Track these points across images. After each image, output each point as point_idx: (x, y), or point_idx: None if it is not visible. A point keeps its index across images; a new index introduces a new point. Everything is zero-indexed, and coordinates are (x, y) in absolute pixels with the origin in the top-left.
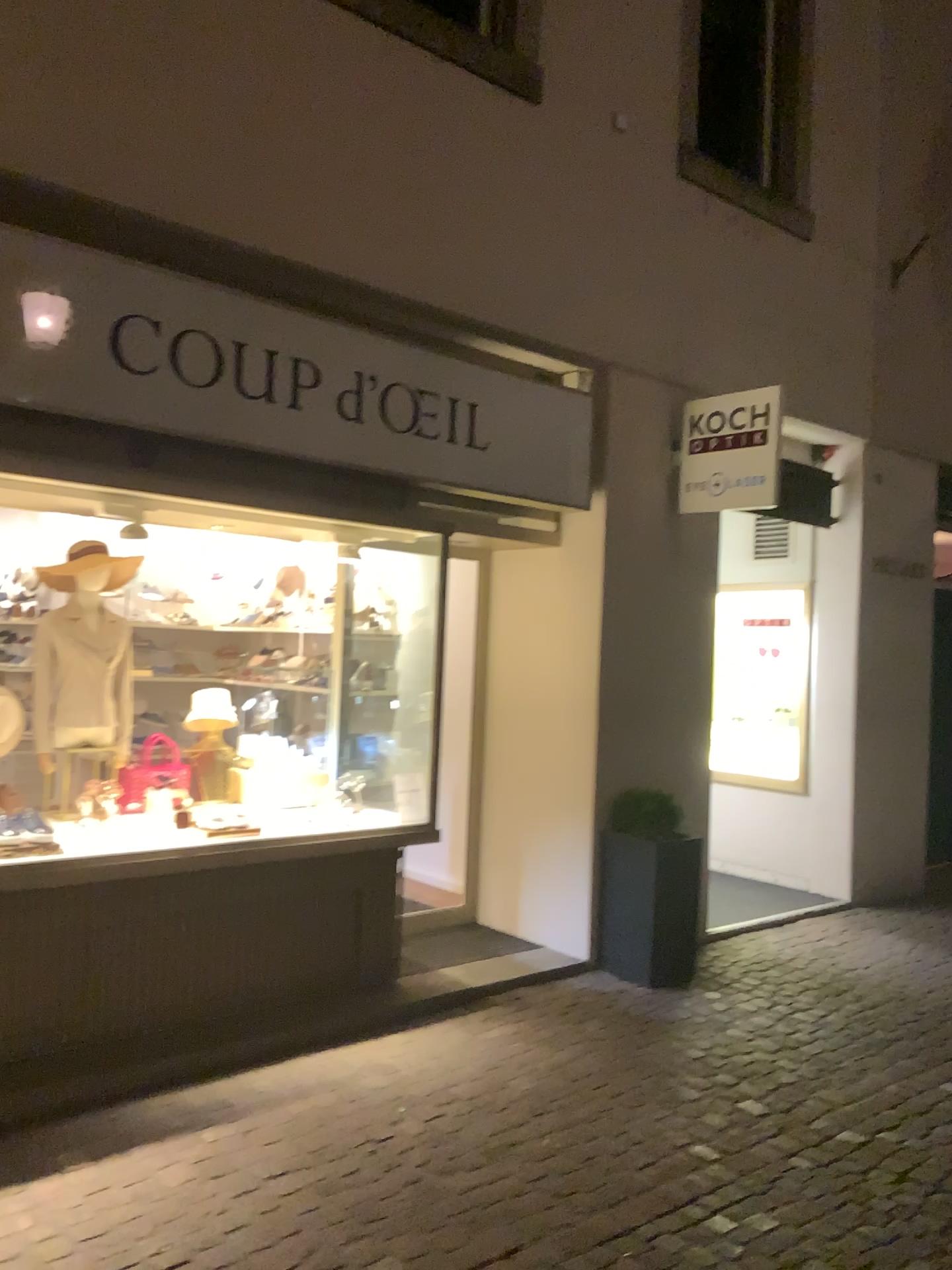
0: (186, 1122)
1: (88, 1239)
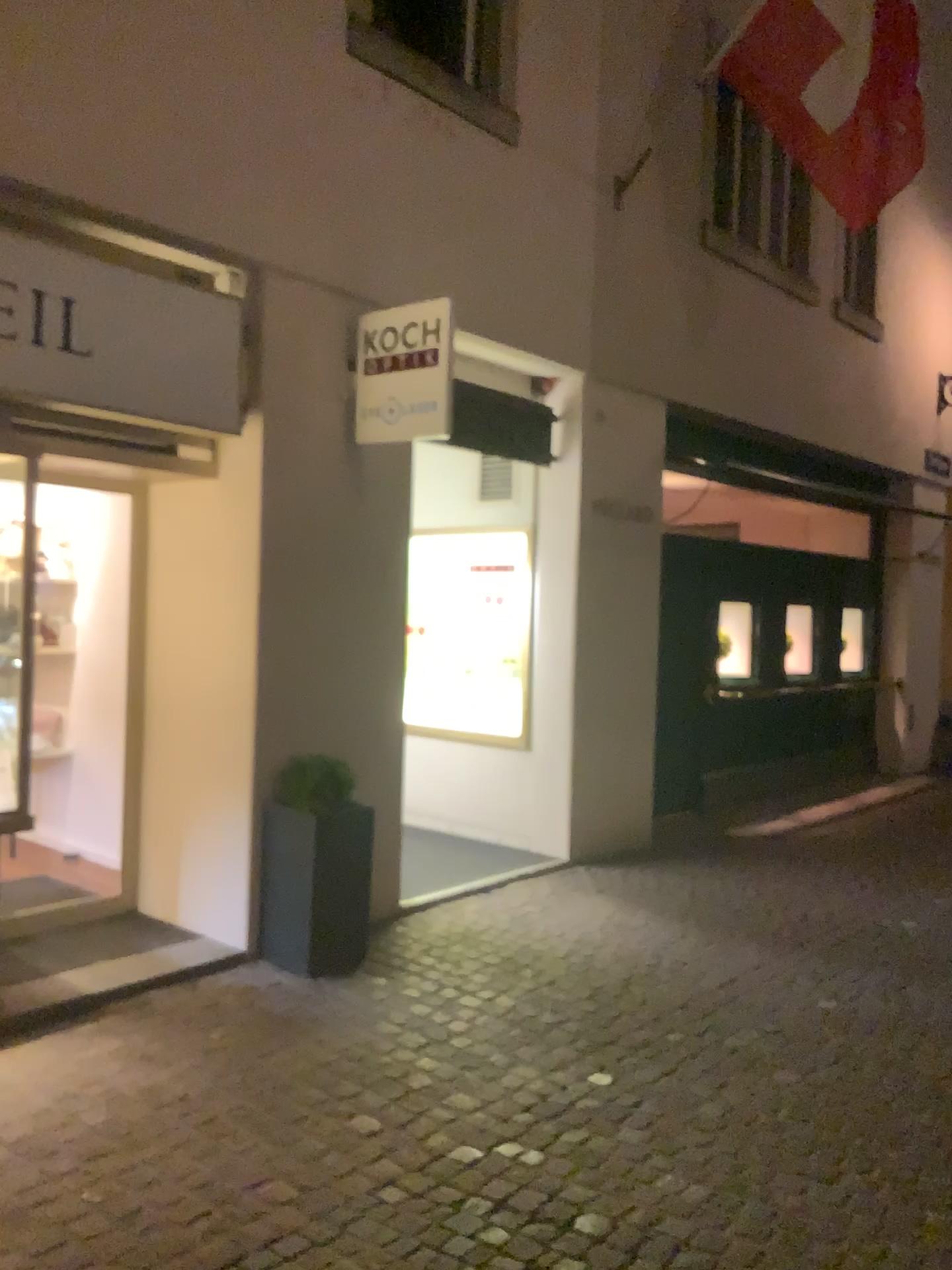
0: None
1: None
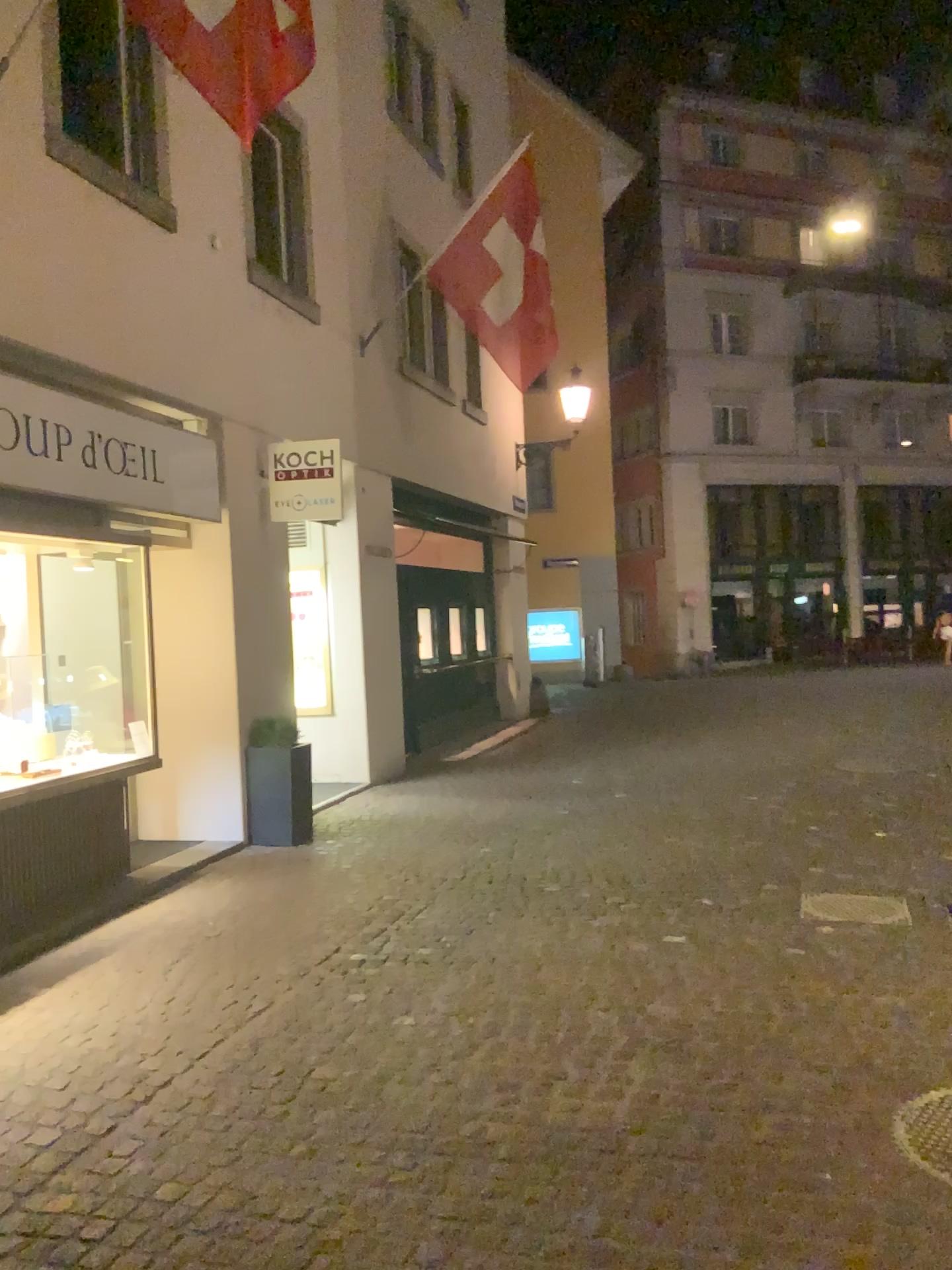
0: (87, 959)
1: (104, 1007)
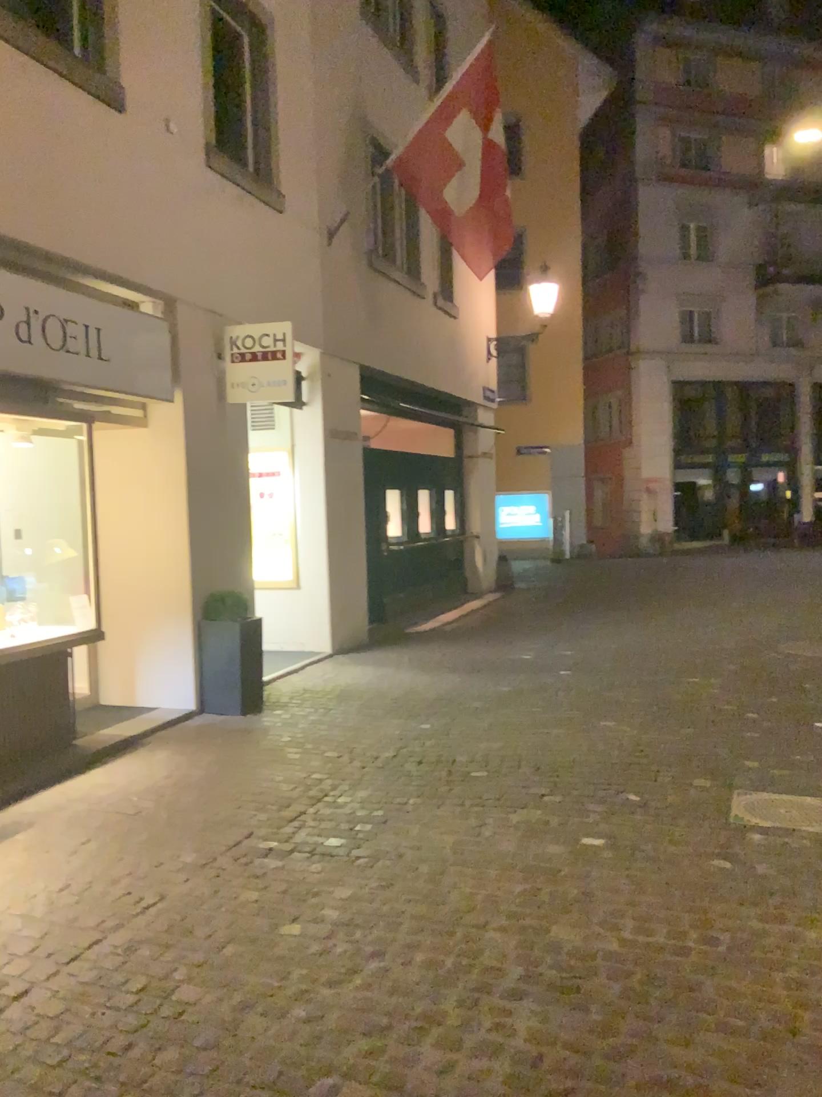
0: None
1: None
